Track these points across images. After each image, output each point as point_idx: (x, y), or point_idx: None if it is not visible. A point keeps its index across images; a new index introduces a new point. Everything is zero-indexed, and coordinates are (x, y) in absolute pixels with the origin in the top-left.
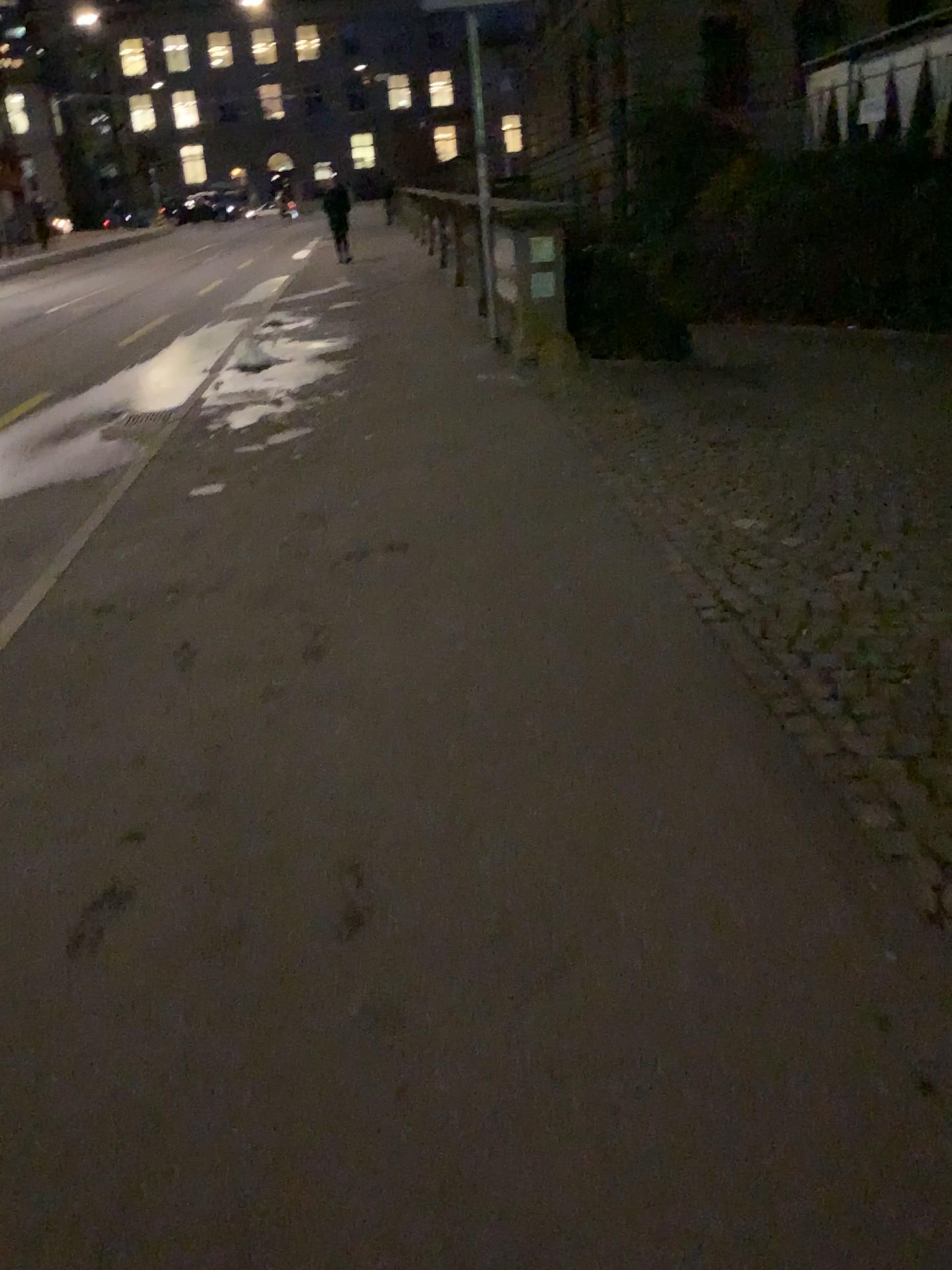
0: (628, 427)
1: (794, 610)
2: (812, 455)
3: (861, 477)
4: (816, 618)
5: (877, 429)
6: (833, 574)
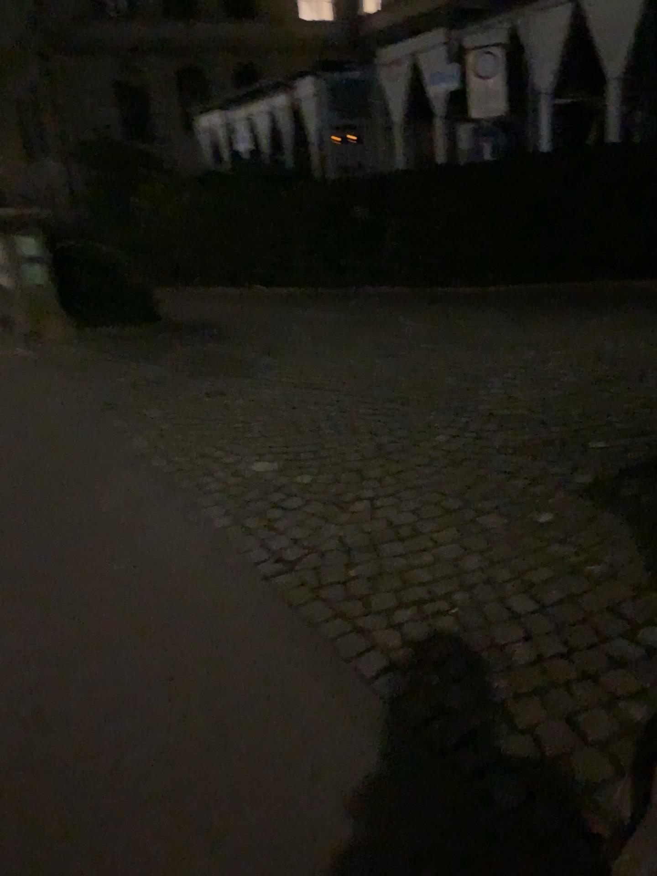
0: (135, 387)
1: (334, 550)
2: (288, 394)
3: (331, 410)
4: (355, 555)
5: (325, 367)
6: (349, 505)
